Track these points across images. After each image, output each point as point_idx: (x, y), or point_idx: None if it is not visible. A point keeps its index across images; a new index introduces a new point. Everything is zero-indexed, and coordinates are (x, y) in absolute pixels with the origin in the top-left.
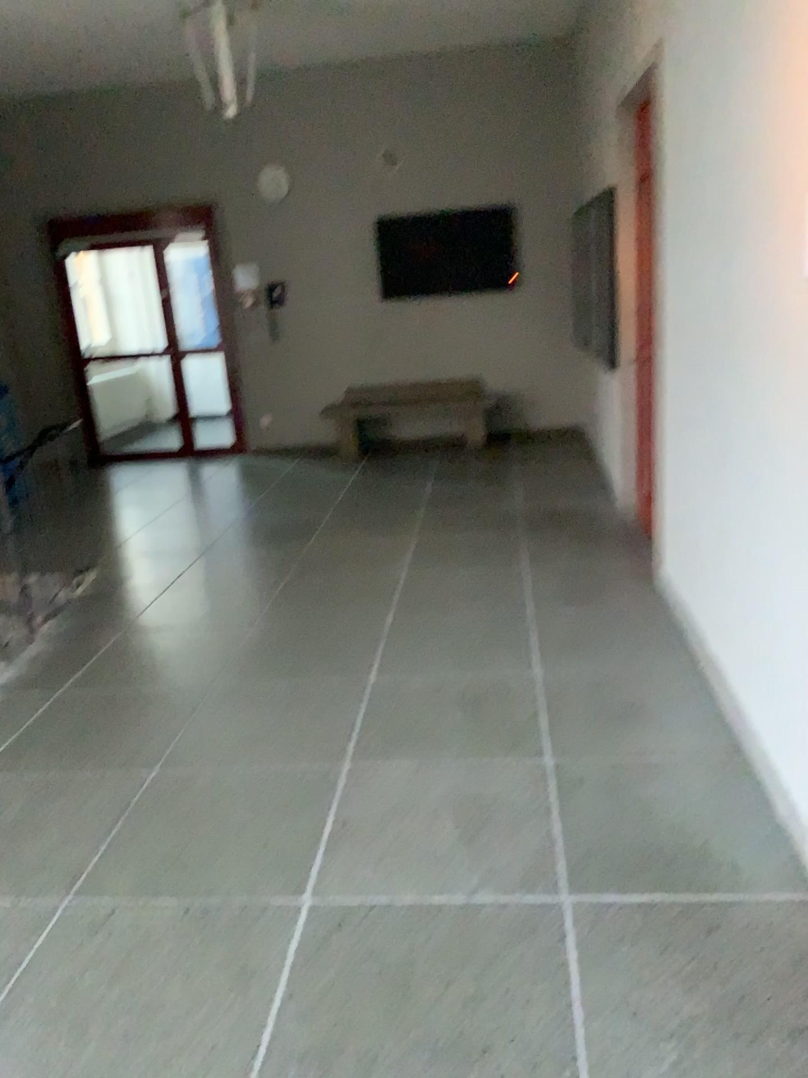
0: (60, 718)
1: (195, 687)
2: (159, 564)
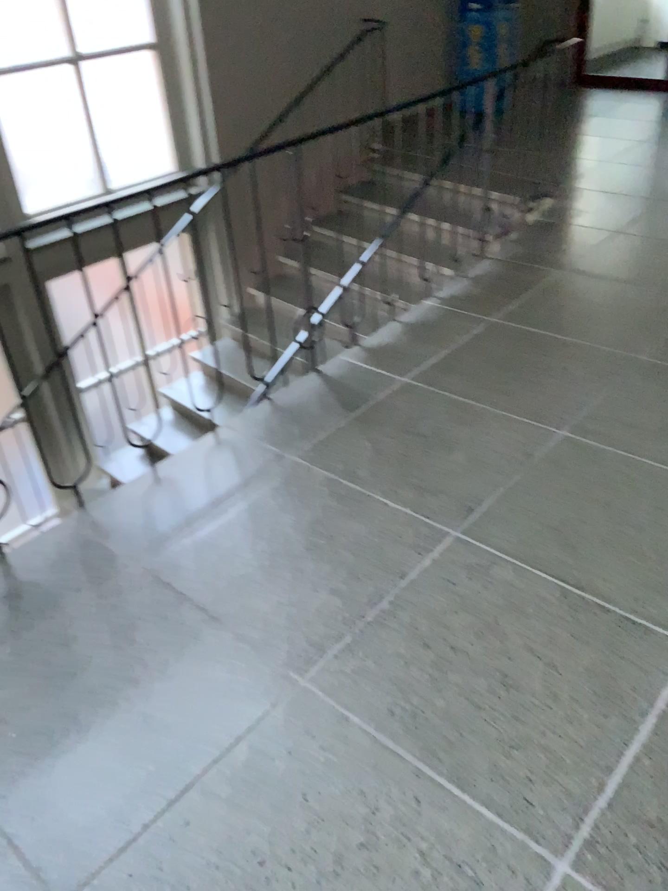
0: (490, 347)
1: (625, 355)
2: (616, 204)
